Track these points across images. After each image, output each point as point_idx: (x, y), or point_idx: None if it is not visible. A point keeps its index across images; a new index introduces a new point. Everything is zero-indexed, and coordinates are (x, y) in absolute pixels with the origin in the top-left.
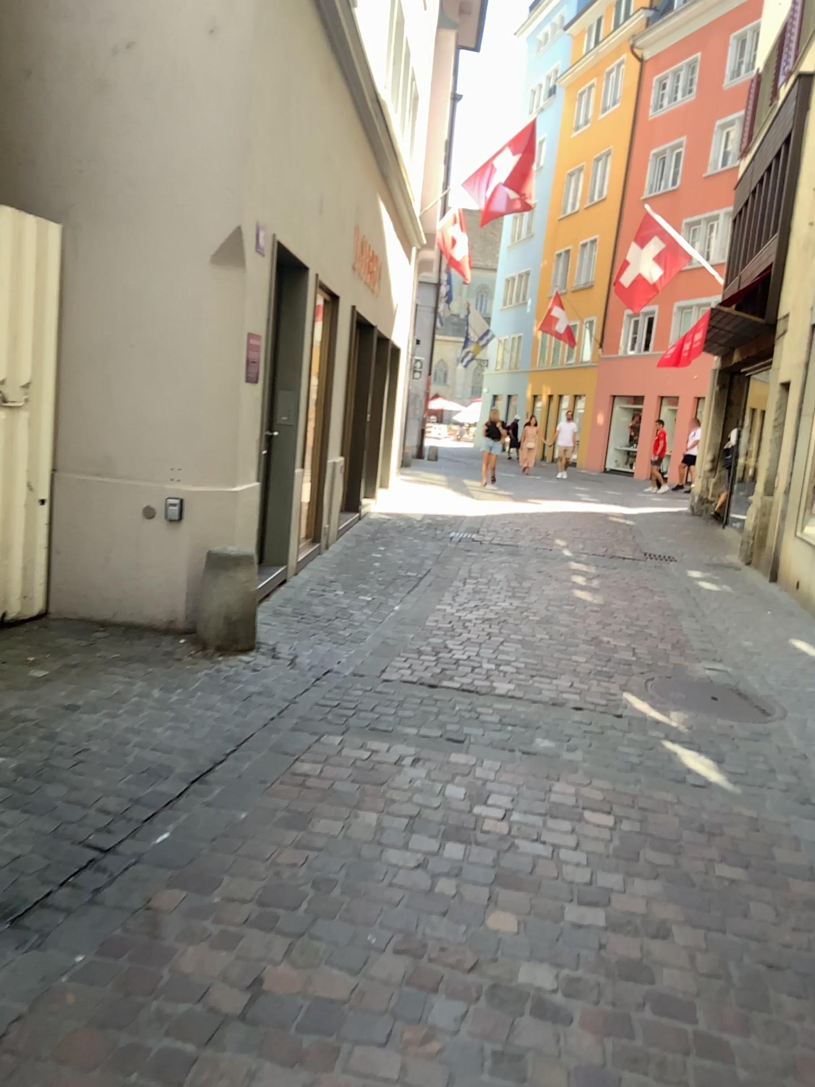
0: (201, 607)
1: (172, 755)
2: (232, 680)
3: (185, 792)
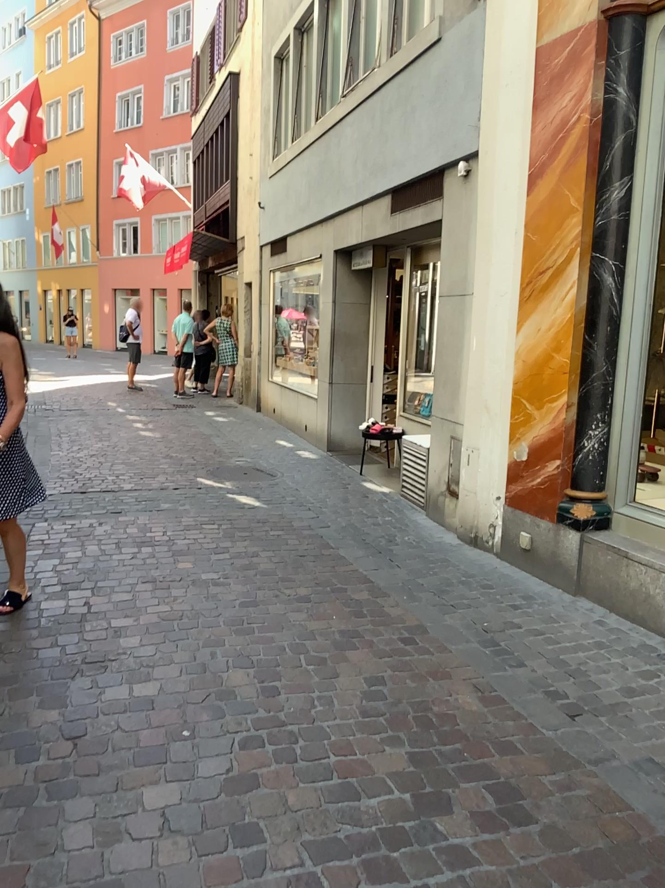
0: None
1: None
2: None
3: None
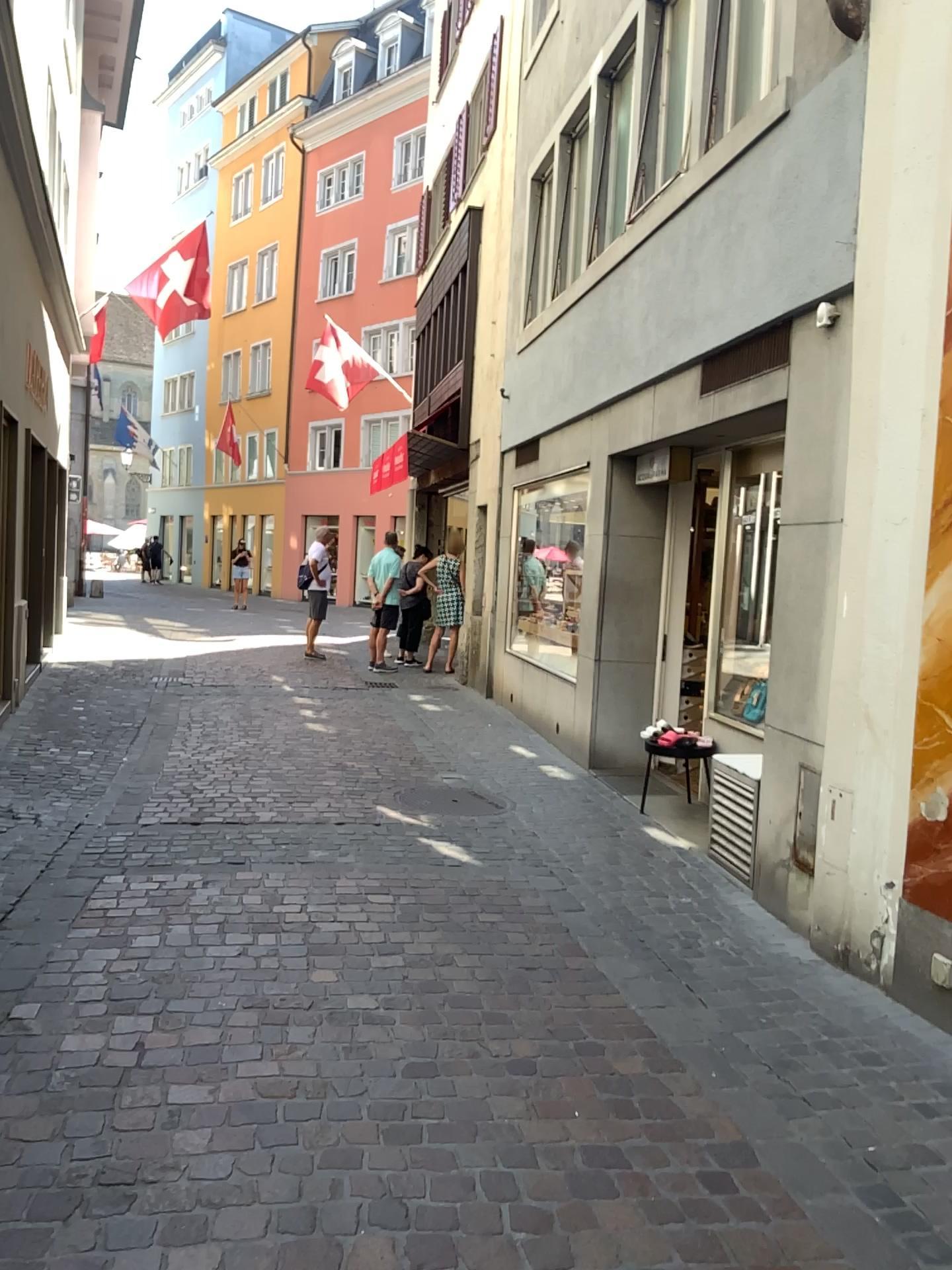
0: None
1: None
2: None
3: None
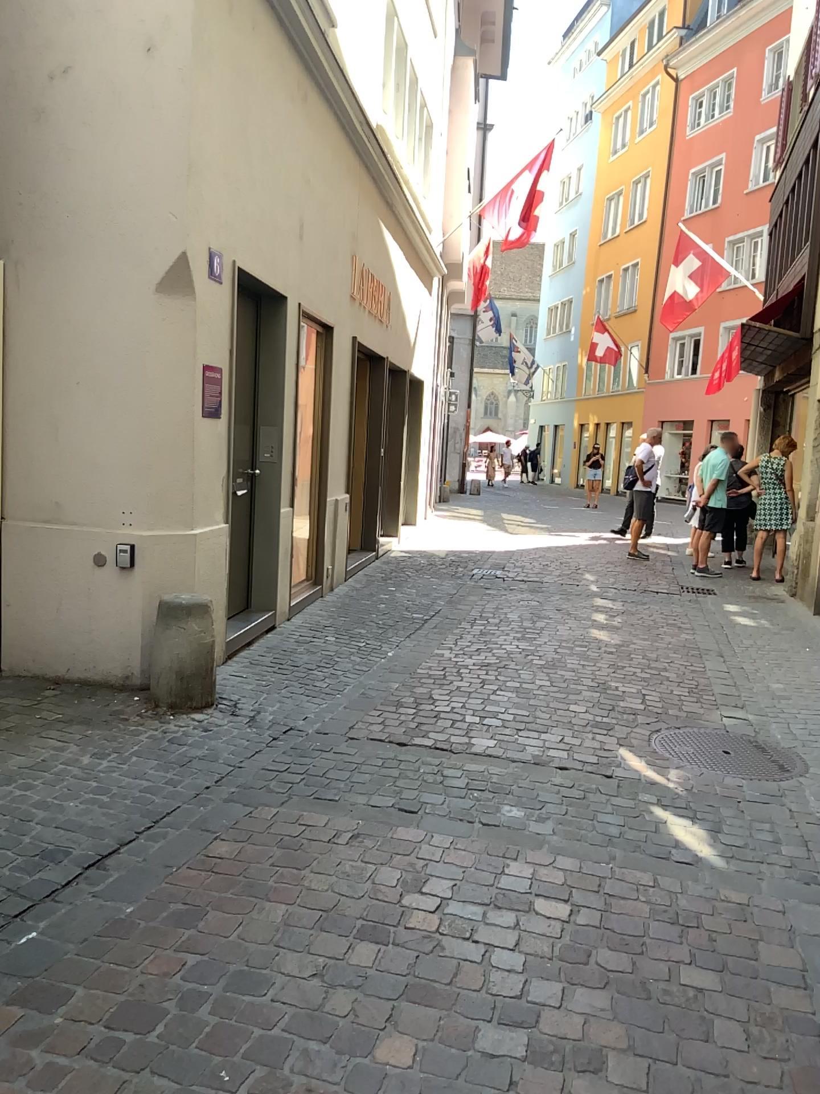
0: (154, 660)
1: (78, 833)
2: (178, 740)
3: (74, 880)
